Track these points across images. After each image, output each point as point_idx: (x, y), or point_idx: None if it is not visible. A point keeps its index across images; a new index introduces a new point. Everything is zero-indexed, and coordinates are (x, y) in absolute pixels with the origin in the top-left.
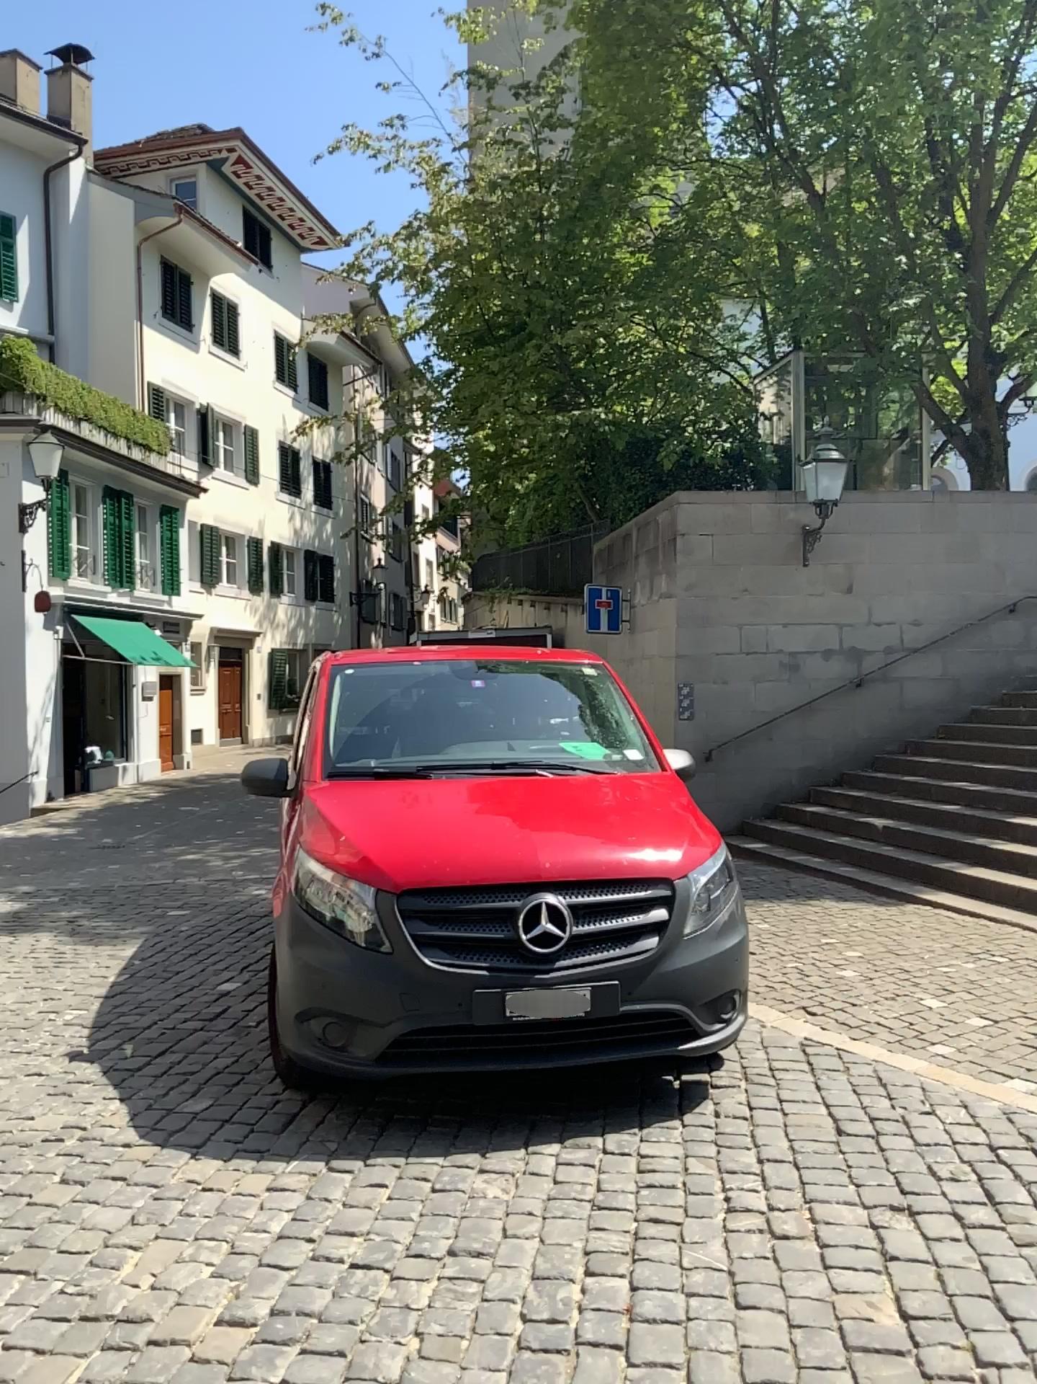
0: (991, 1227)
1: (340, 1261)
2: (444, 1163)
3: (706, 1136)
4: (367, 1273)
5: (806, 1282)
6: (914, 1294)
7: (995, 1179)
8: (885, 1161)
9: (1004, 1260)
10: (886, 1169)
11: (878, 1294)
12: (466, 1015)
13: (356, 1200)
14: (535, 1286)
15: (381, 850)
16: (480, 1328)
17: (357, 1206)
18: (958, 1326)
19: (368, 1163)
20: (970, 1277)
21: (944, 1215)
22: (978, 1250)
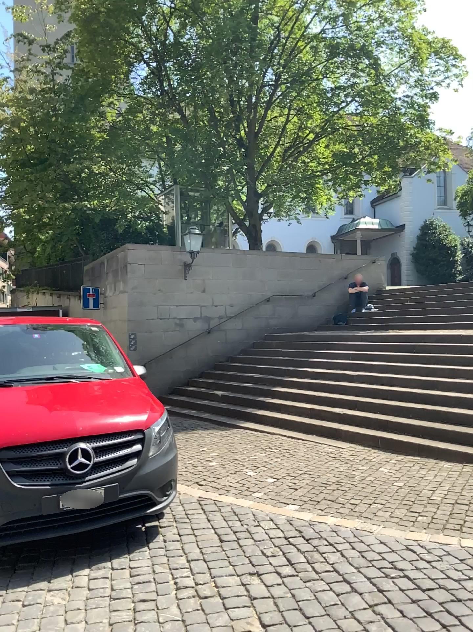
0: (291, 575)
1: None
2: (27, 589)
3: (161, 553)
4: None
5: (218, 618)
6: (266, 614)
7: (289, 552)
8: (243, 551)
9: (300, 589)
10: (244, 555)
11: (250, 617)
12: (37, 509)
13: None
14: None
15: None
16: None
17: None
18: (286, 625)
19: None
20: (287, 601)
21: (272, 573)
22: (288, 587)
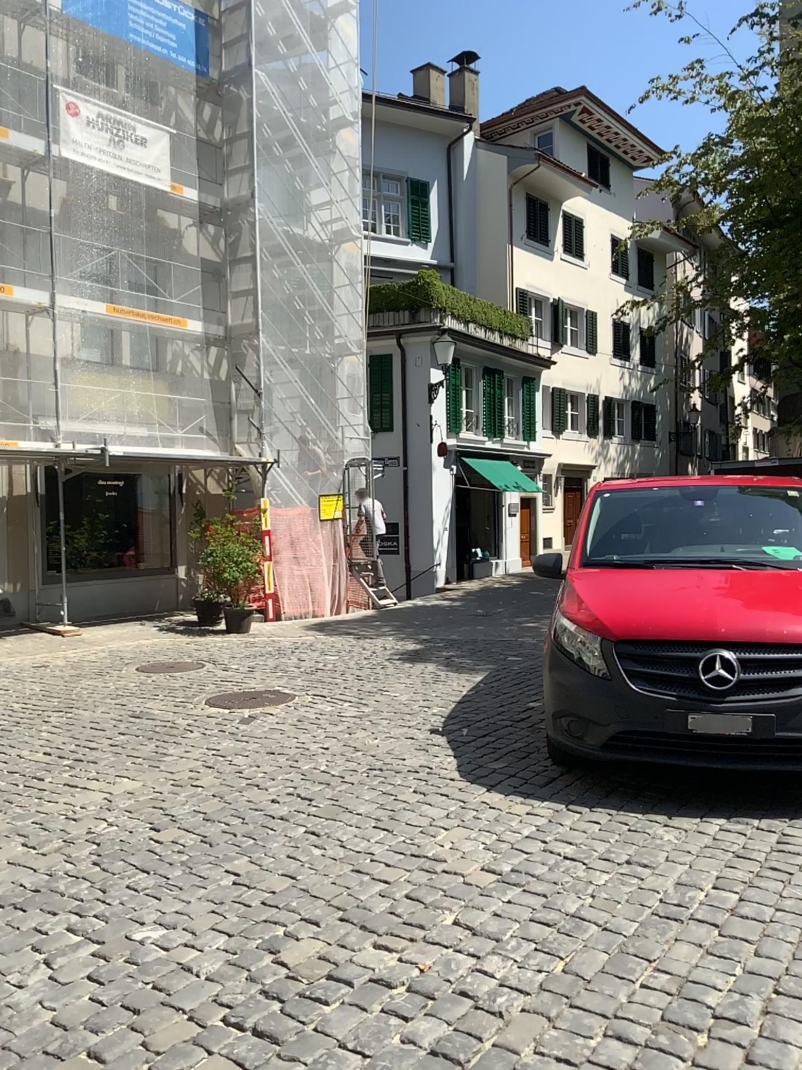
0: None
1: (557, 853)
2: (642, 817)
3: None
4: (571, 861)
5: None
6: None
7: None
8: None
9: None
10: None
11: None
12: (663, 725)
13: (577, 826)
14: (674, 886)
15: (610, 613)
16: (631, 899)
17: (577, 829)
18: None
19: (592, 810)
20: None
21: None
22: None
